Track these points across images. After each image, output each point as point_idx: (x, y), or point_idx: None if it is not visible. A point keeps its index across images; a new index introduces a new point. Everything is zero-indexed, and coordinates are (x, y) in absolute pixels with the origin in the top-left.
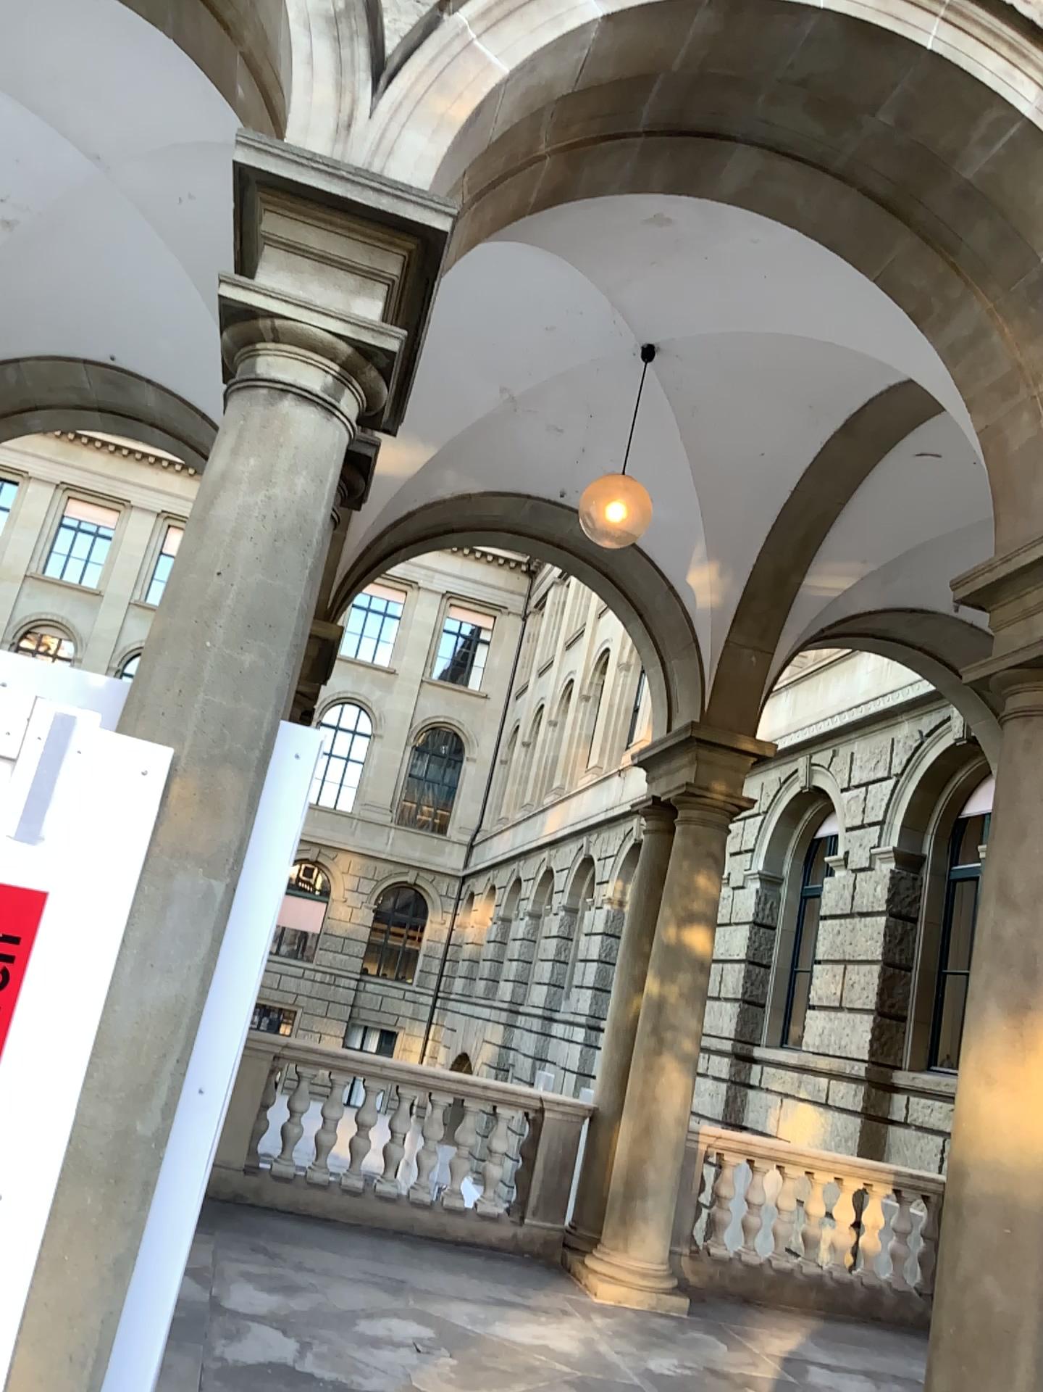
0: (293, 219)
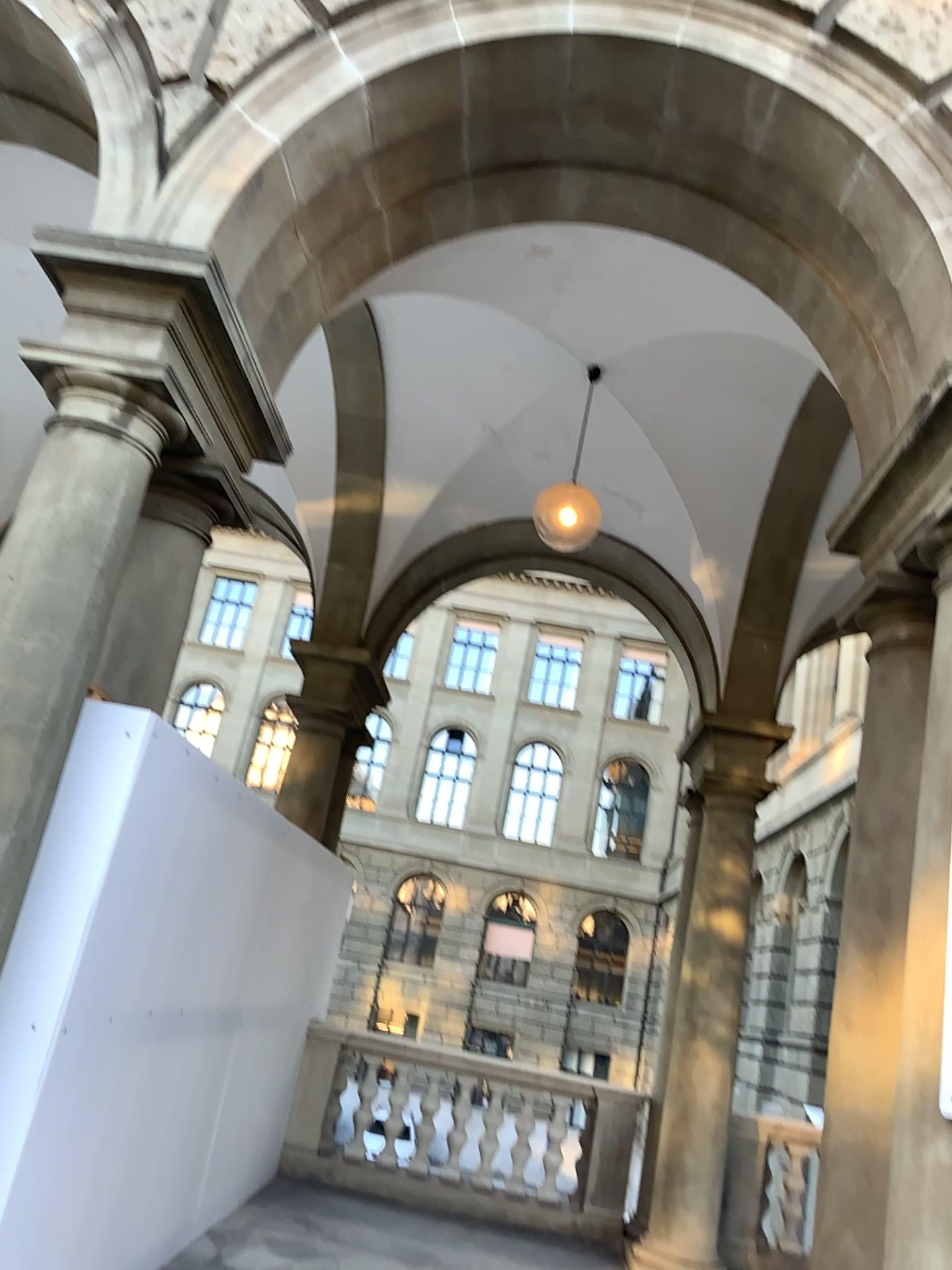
0: (86, 290)
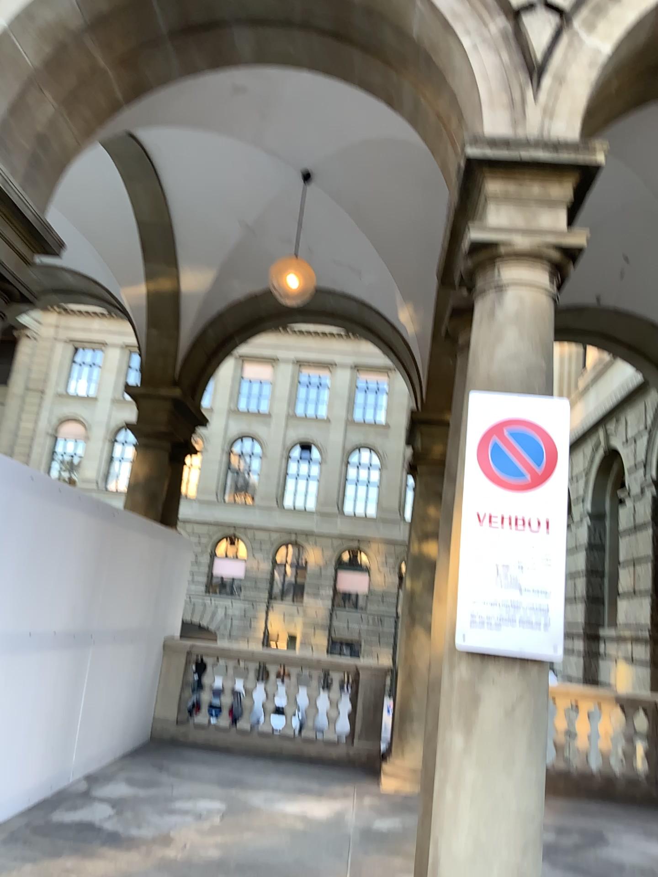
0: None
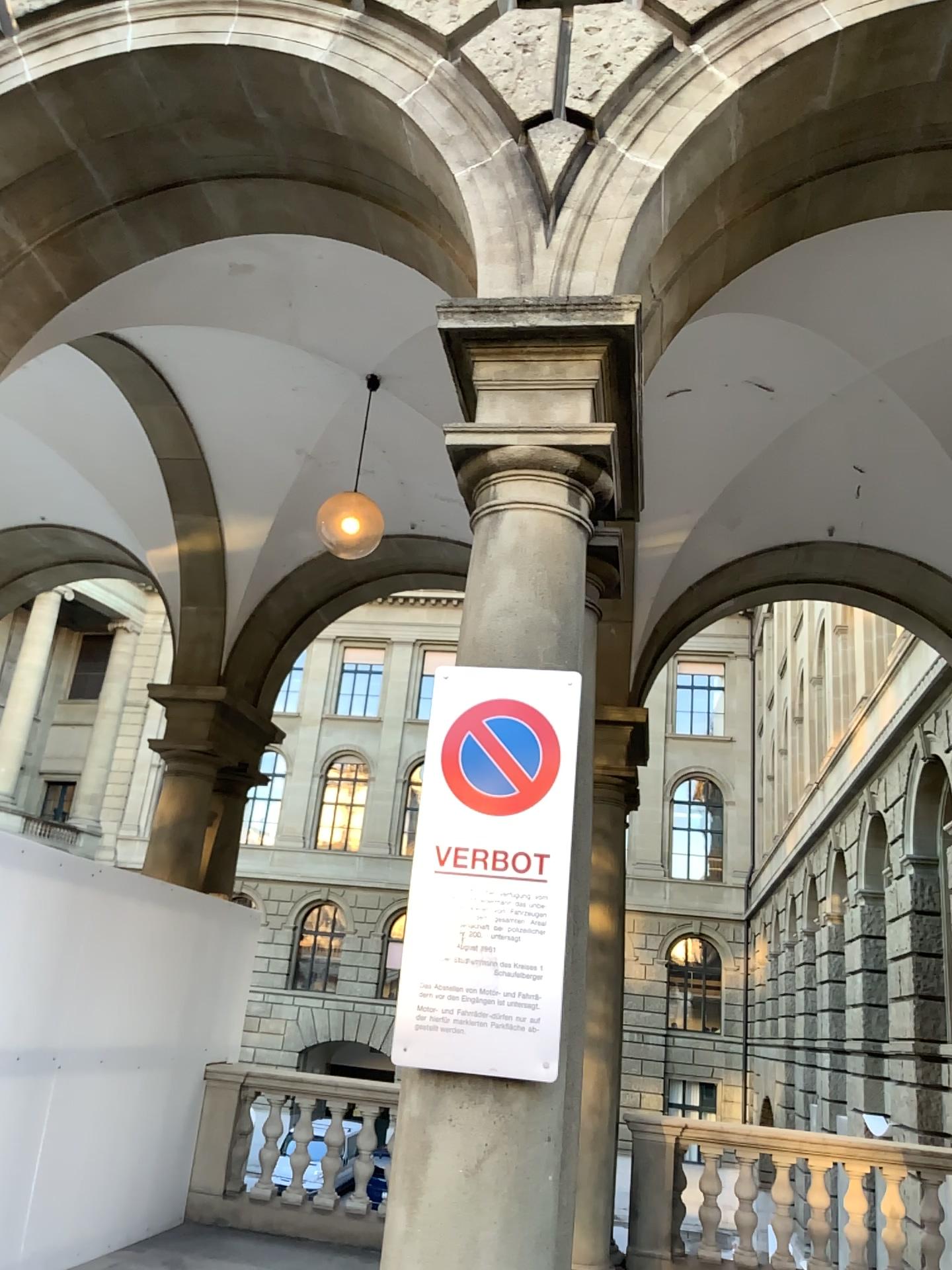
0: None
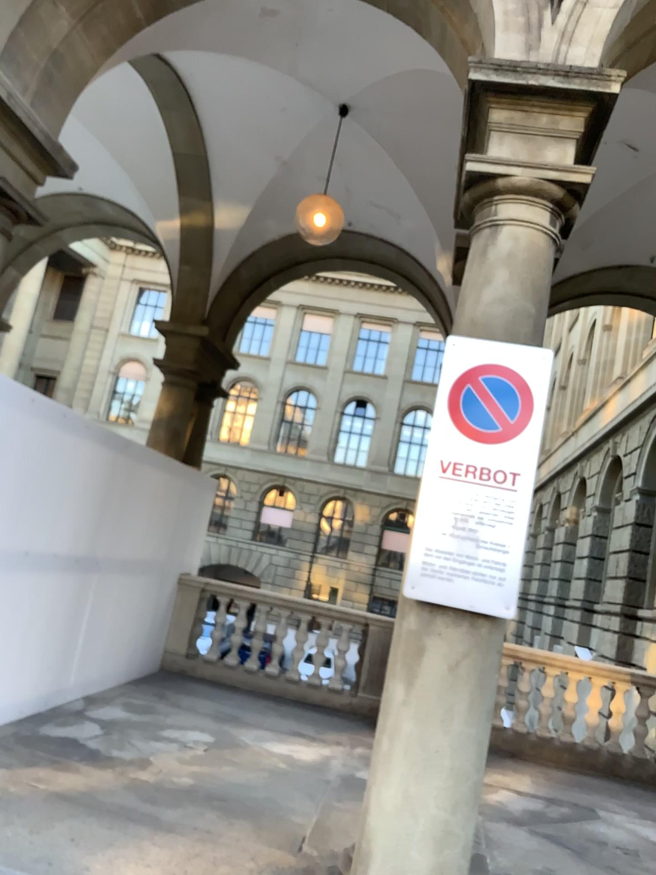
0: None
